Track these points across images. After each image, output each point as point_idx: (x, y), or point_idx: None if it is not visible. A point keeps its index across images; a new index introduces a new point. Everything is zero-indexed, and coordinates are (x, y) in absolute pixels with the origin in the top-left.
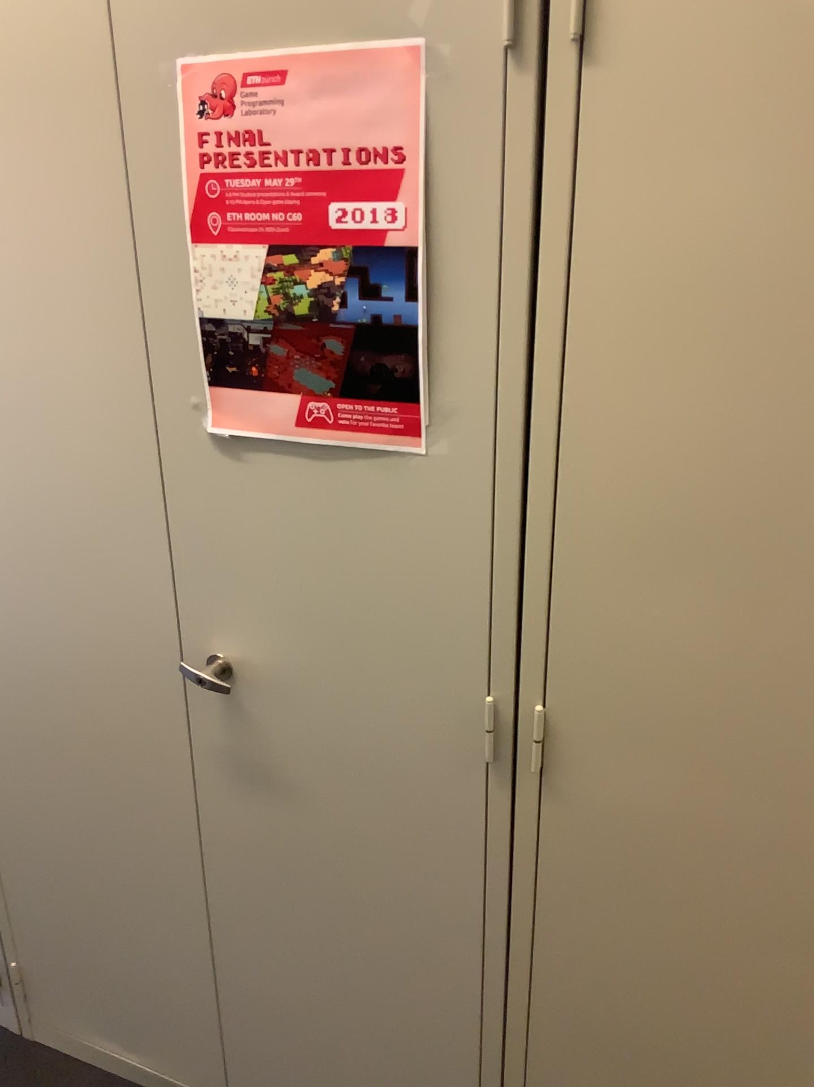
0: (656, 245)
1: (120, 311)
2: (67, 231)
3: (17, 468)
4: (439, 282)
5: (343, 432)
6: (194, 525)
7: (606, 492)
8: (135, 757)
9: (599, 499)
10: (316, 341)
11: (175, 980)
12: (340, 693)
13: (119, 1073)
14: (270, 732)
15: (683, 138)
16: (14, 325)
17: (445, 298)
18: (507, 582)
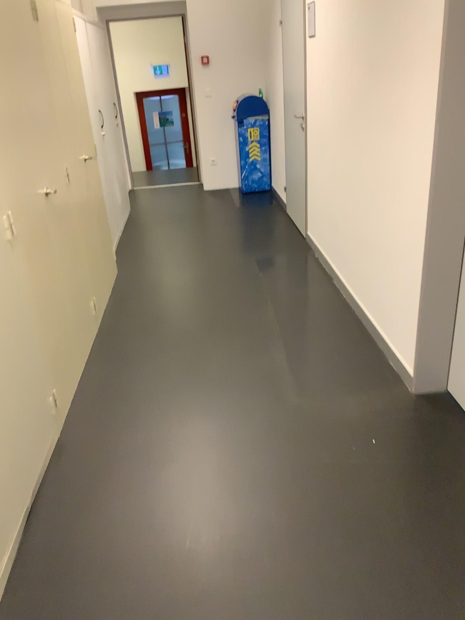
0: None
1: None
2: None
3: None
4: None
5: None
6: None
7: None
8: None
9: None
10: None
11: None
12: None
13: (4, 589)
14: None
15: None
16: None
17: None
18: None
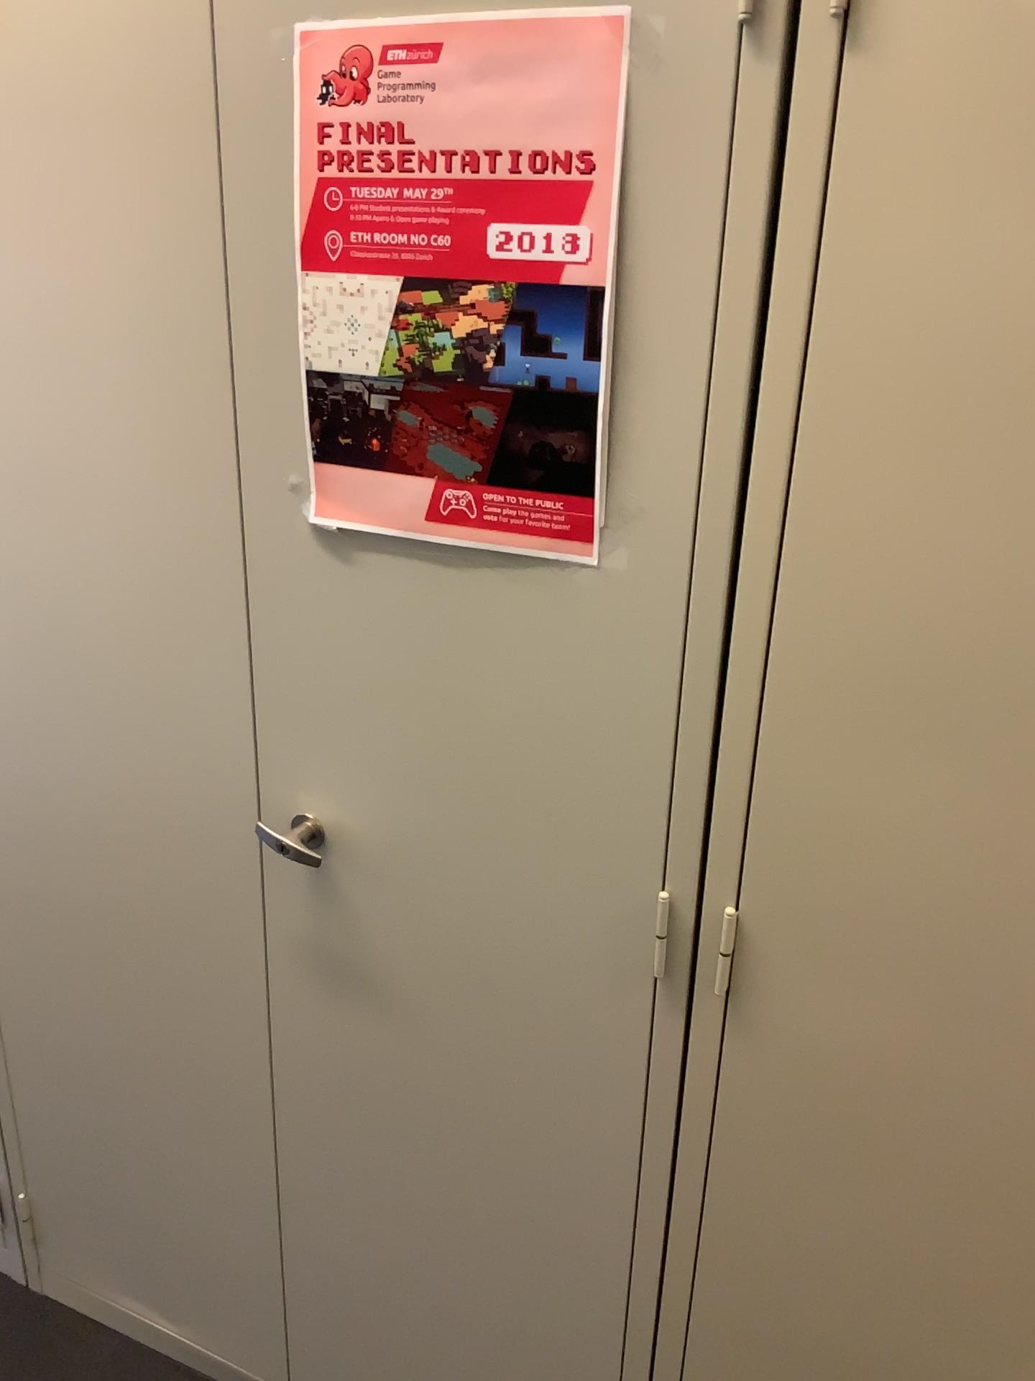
0: (929, 299)
1: (203, 357)
2: (140, 248)
3: (59, 557)
4: (629, 336)
5: (489, 532)
6: (284, 645)
7: (838, 630)
8: (192, 940)
9: (828, 638)
10: (460, 409)
11: (229, 1230)
12: (465, 876)
13: (150, 1343)
14: (369, 920)
15: (978, 154)
16: (65, 370)
17: (637, 359)
18: (696, 743)
